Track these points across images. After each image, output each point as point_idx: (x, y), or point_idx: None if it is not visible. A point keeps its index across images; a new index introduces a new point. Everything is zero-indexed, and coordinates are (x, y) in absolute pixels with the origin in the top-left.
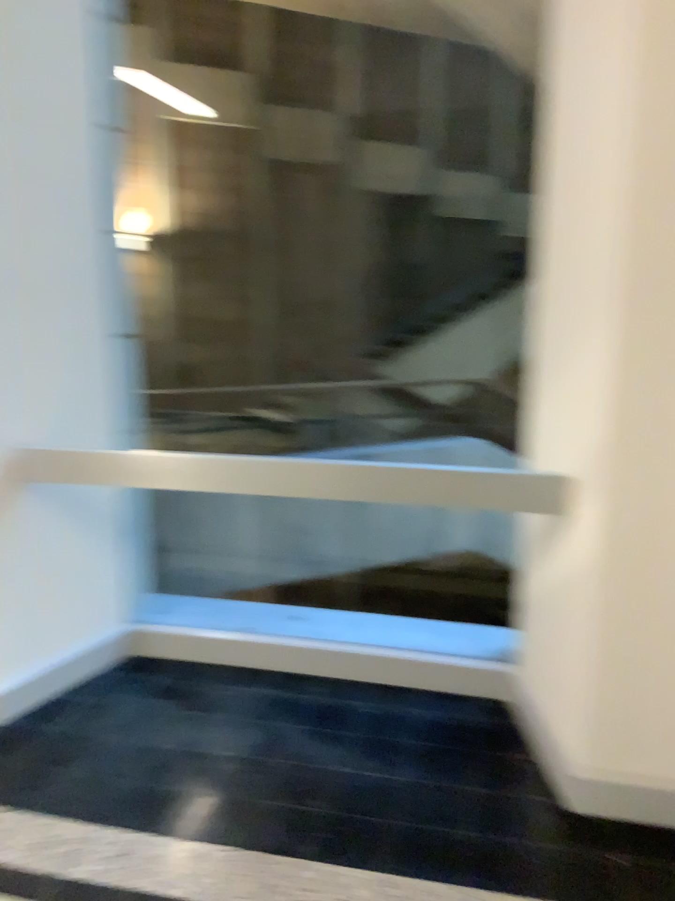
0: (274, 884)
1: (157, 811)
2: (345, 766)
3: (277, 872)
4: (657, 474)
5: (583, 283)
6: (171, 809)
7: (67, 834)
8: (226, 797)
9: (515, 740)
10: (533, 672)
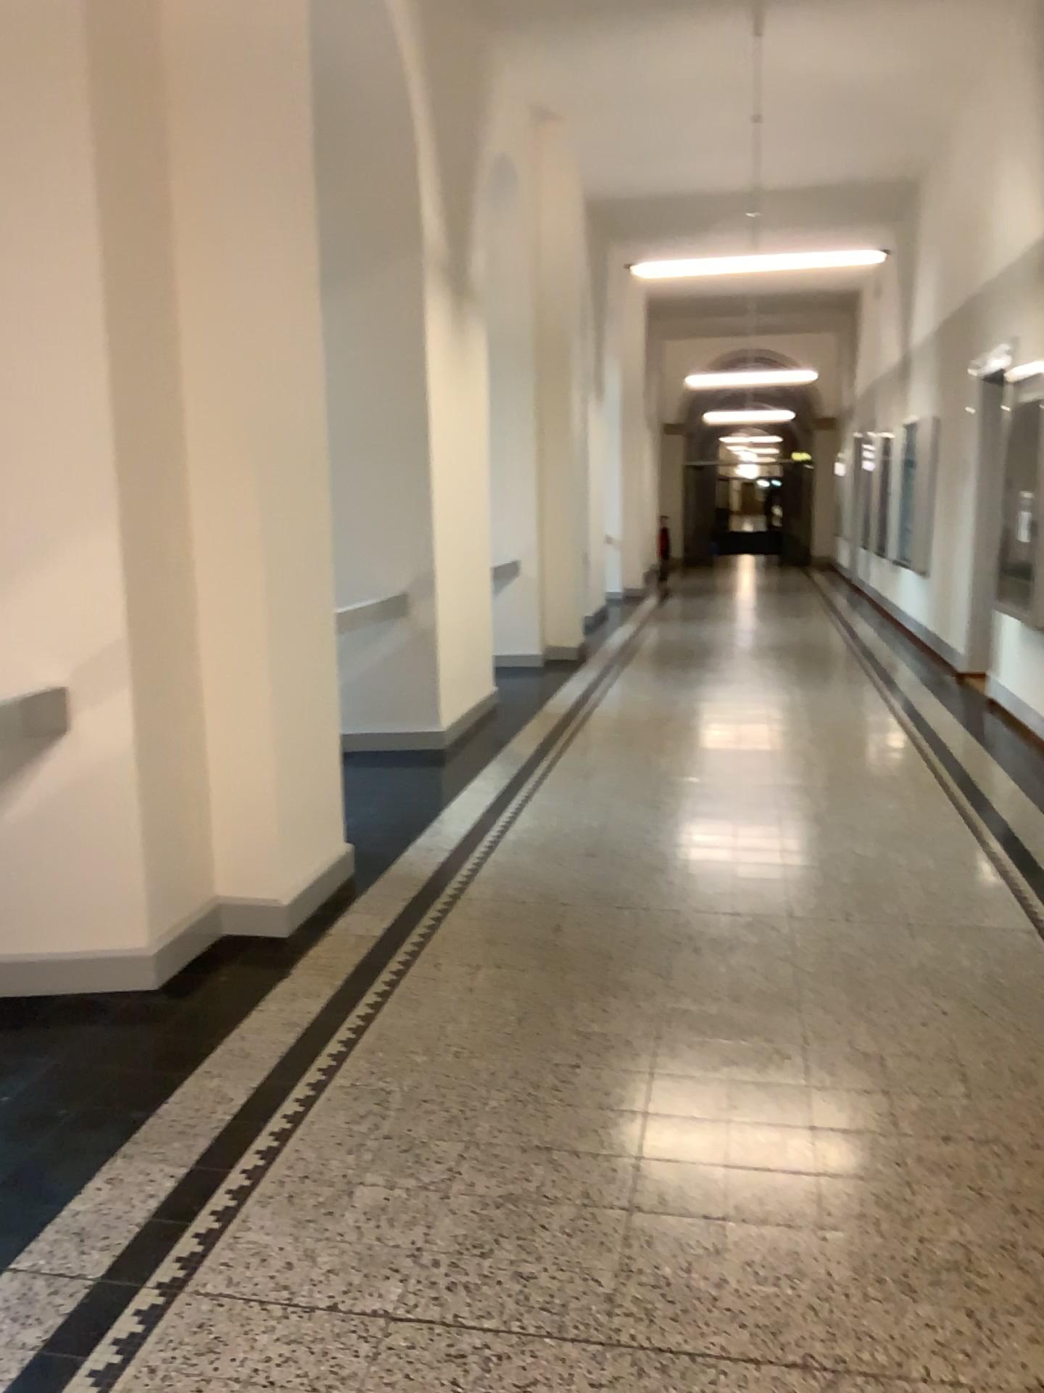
0: (184, 1123)
1: (5, 1216)
2: (11, 1091)
3: (170, 1121)
4: (155, 663)
5: (76, 502)
6: (6, 1207)
7: (3, 1287)
8: (13, 1166)
9: (49, 996)
10: (48, 915)
